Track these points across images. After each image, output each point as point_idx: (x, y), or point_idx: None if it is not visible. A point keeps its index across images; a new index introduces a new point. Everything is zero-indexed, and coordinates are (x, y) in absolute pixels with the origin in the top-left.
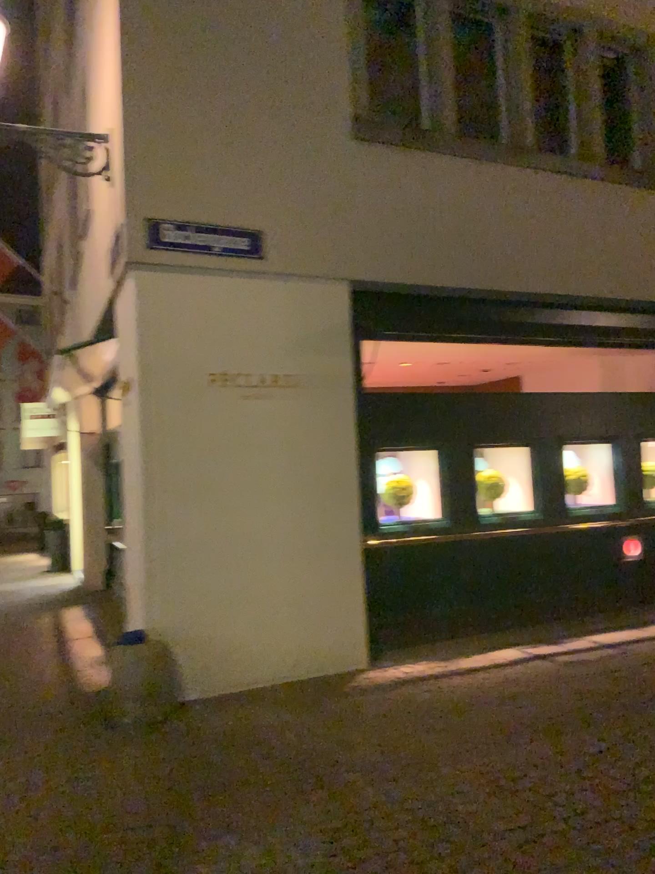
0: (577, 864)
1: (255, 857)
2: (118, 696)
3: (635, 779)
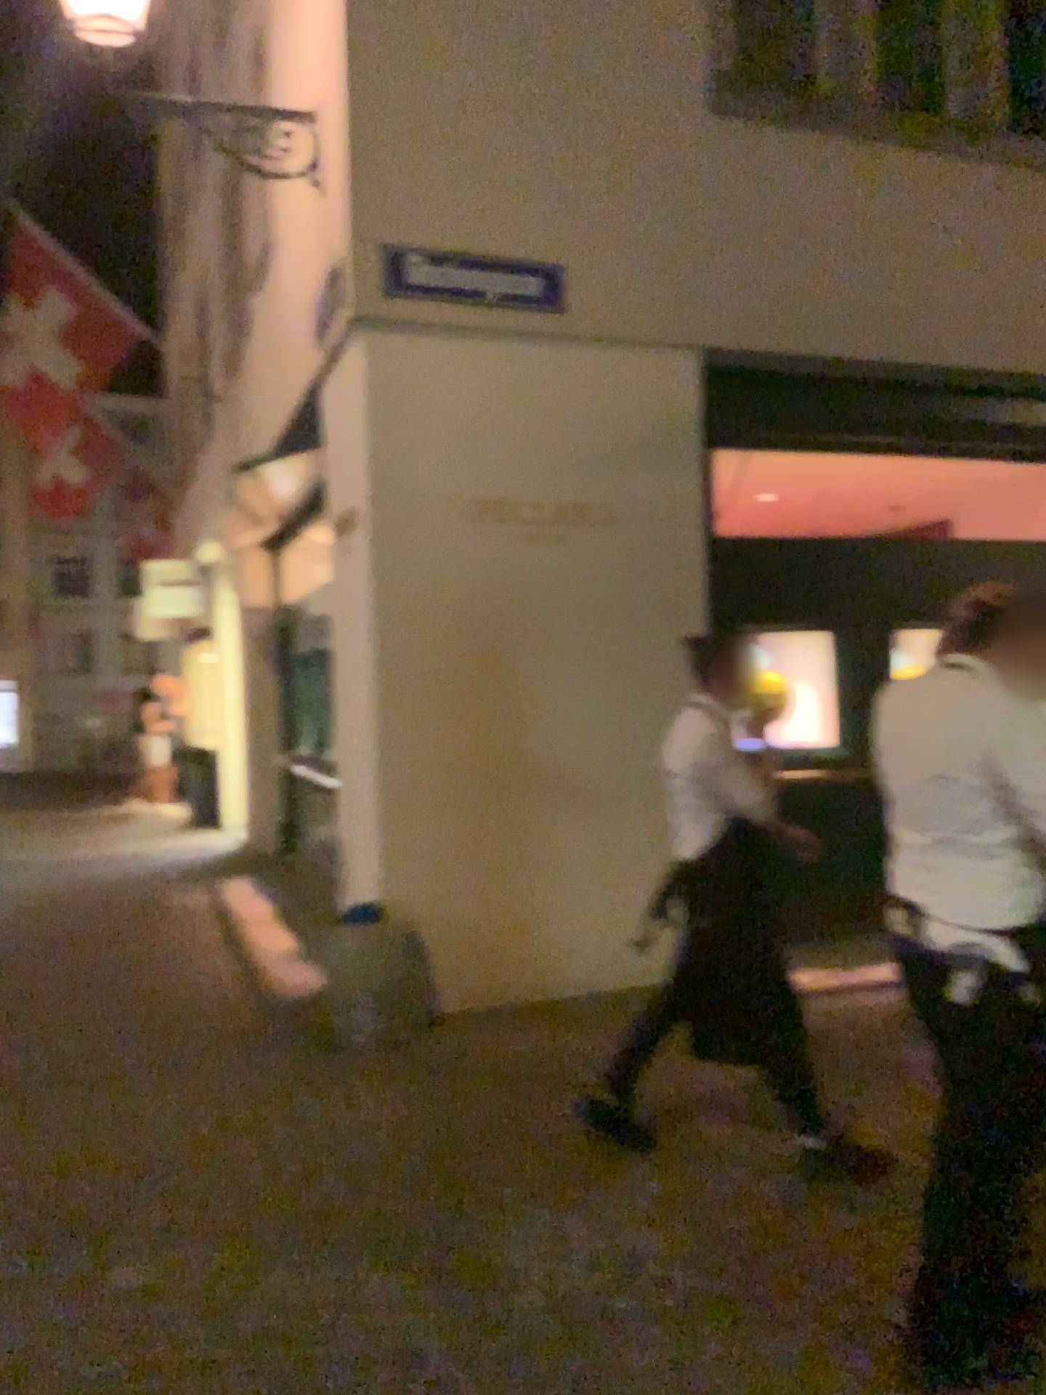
0: None
1: (582, 1245)
2: (336, 1004)
3: None
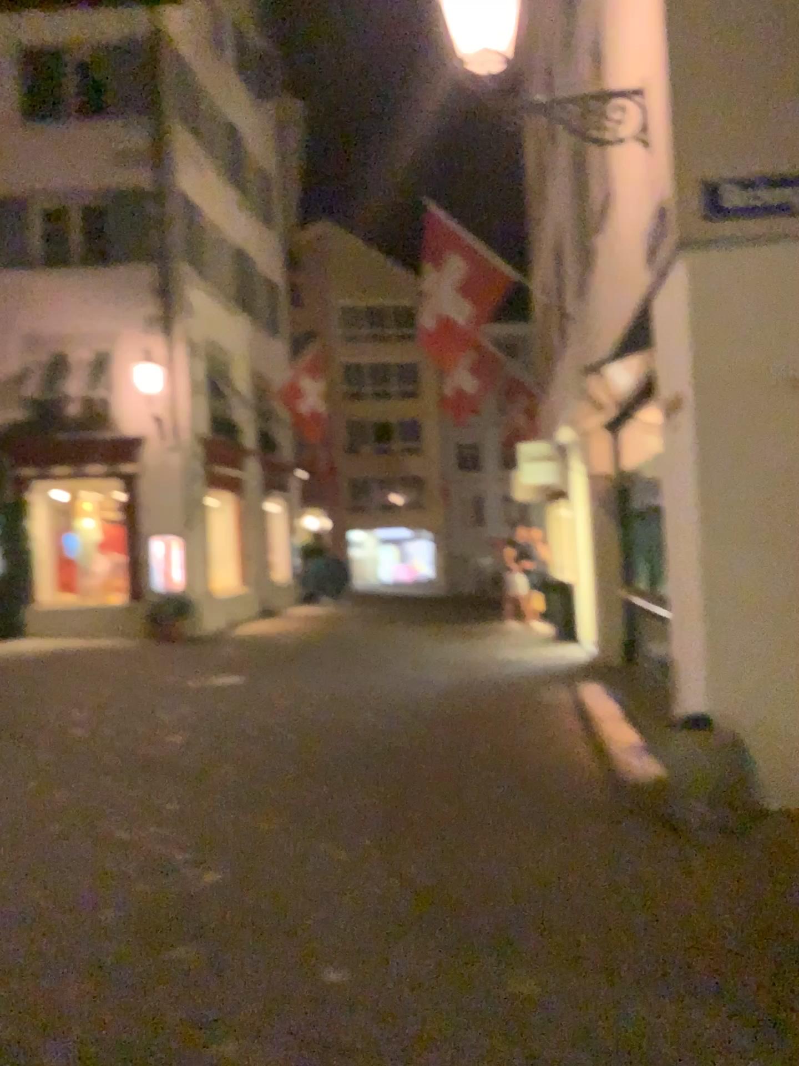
0: None
1: None
2: (676, 792)
3: None
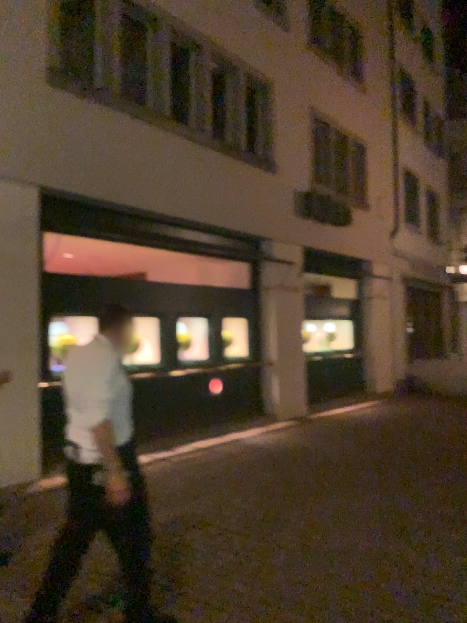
0: (197, 581)
1: None
2: None
3: (226, 526)
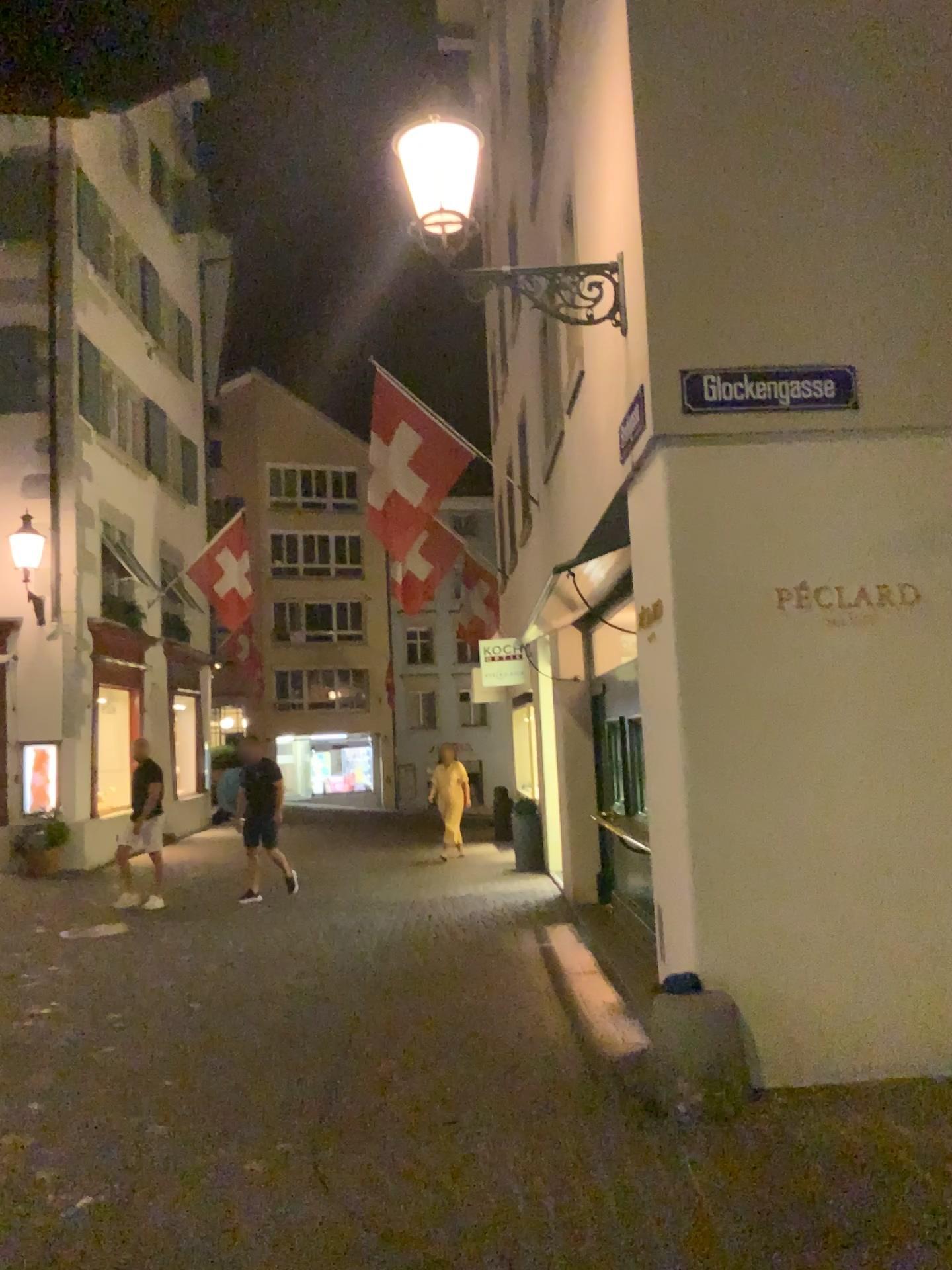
0: None
1: None
2: (665, 1065)
3: None
